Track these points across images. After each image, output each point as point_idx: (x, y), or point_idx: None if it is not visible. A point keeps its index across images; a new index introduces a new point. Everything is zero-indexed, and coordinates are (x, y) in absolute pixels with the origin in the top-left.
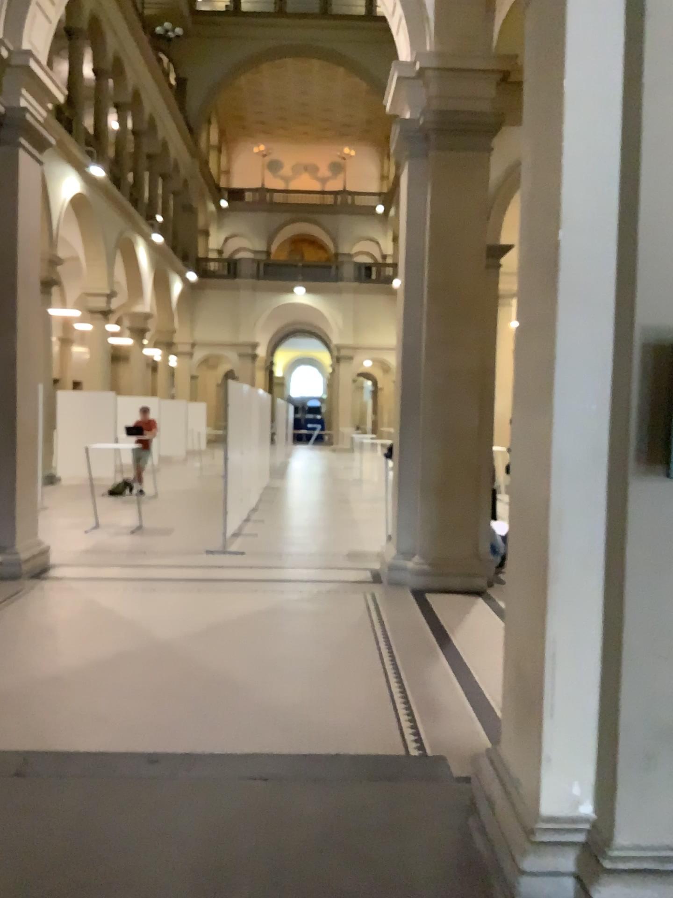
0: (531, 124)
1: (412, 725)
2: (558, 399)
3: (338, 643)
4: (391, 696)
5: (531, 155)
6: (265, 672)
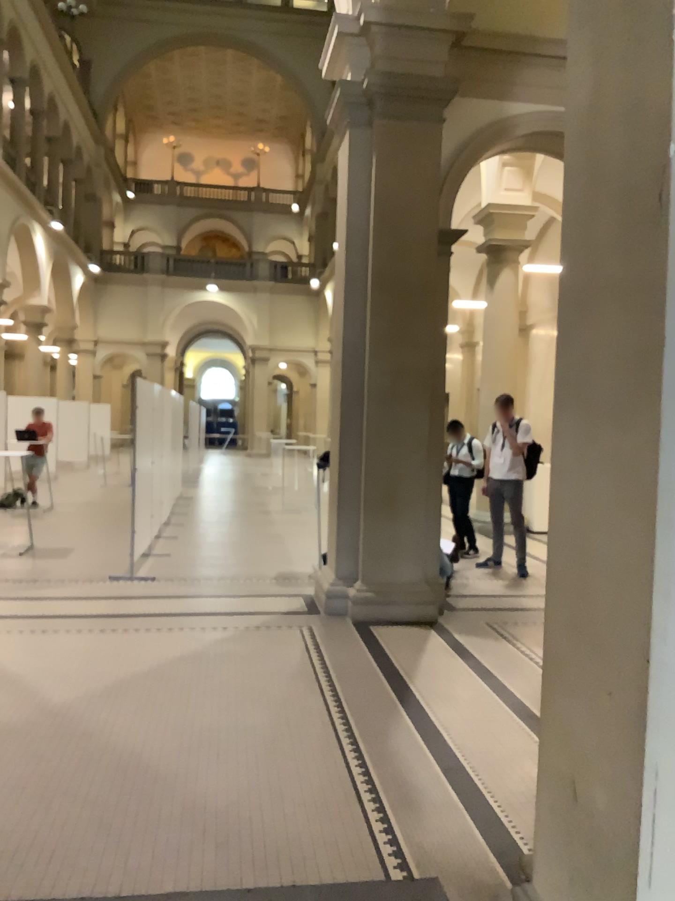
0: (582, 16)
1: (383, 828)
2: (662, 405)
3: (274, 700)
4: (351, 781)
5: (584, 59)
6: (185, 750)
